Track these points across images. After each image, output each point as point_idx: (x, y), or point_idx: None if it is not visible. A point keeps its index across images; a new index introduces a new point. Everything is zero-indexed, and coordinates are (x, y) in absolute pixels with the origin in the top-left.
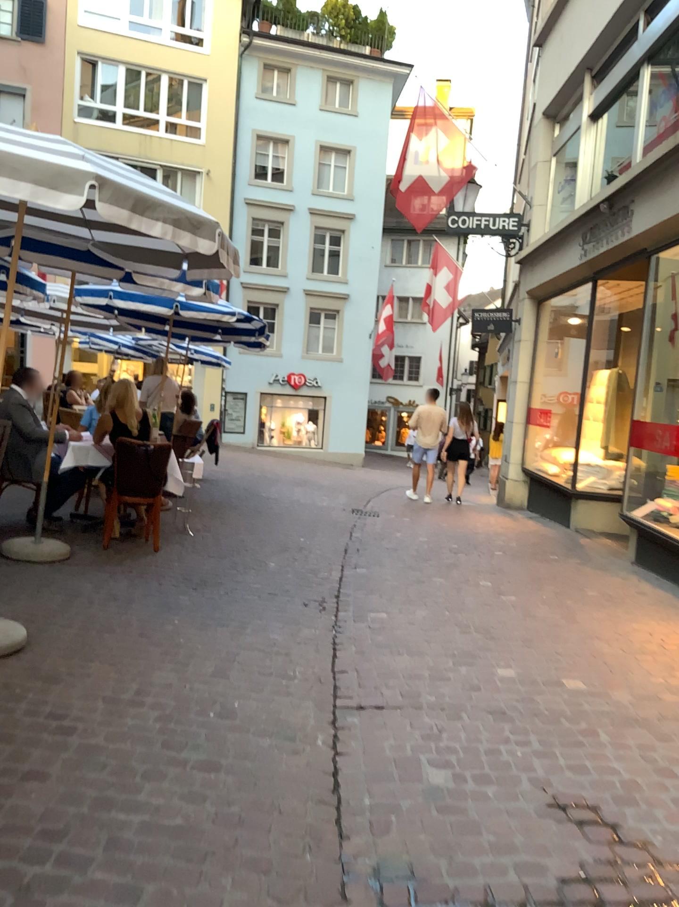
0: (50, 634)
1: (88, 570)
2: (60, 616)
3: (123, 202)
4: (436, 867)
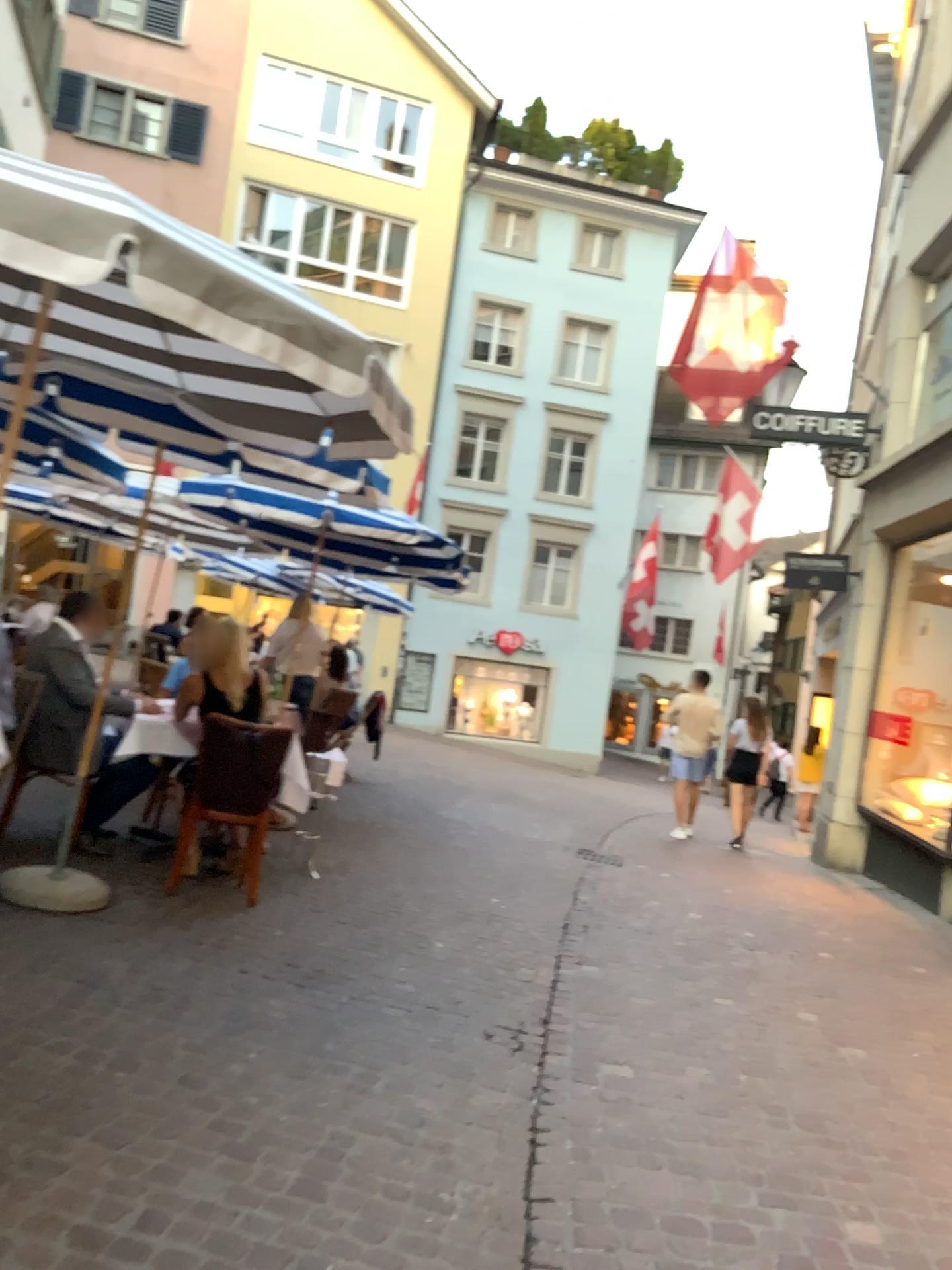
0: (17, 1068)
1: (125, 936)
2: (49, 1030)
3: (187, 278)
4: None
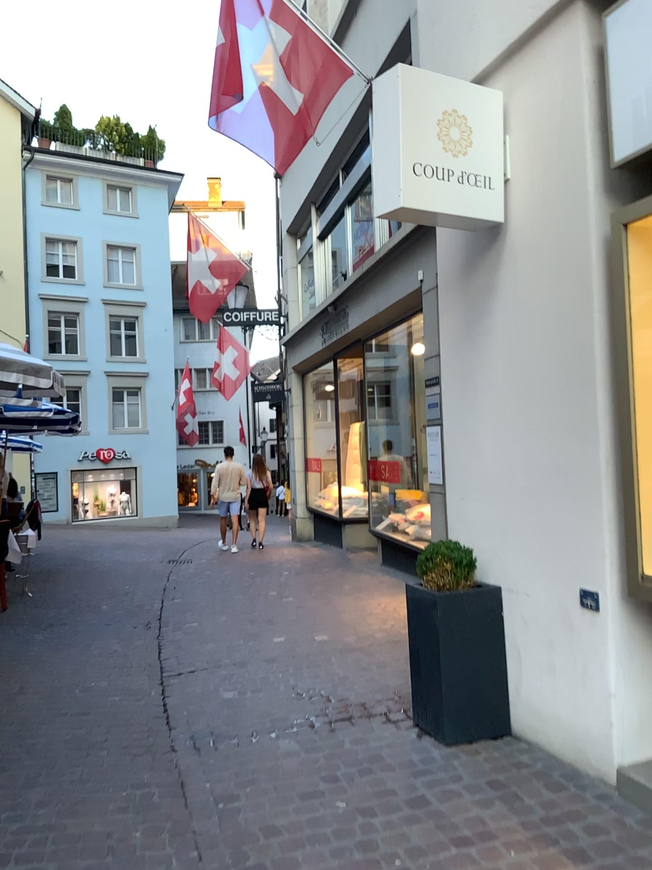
0: None
1: None
2: None
3: None
4: (227, 730)
